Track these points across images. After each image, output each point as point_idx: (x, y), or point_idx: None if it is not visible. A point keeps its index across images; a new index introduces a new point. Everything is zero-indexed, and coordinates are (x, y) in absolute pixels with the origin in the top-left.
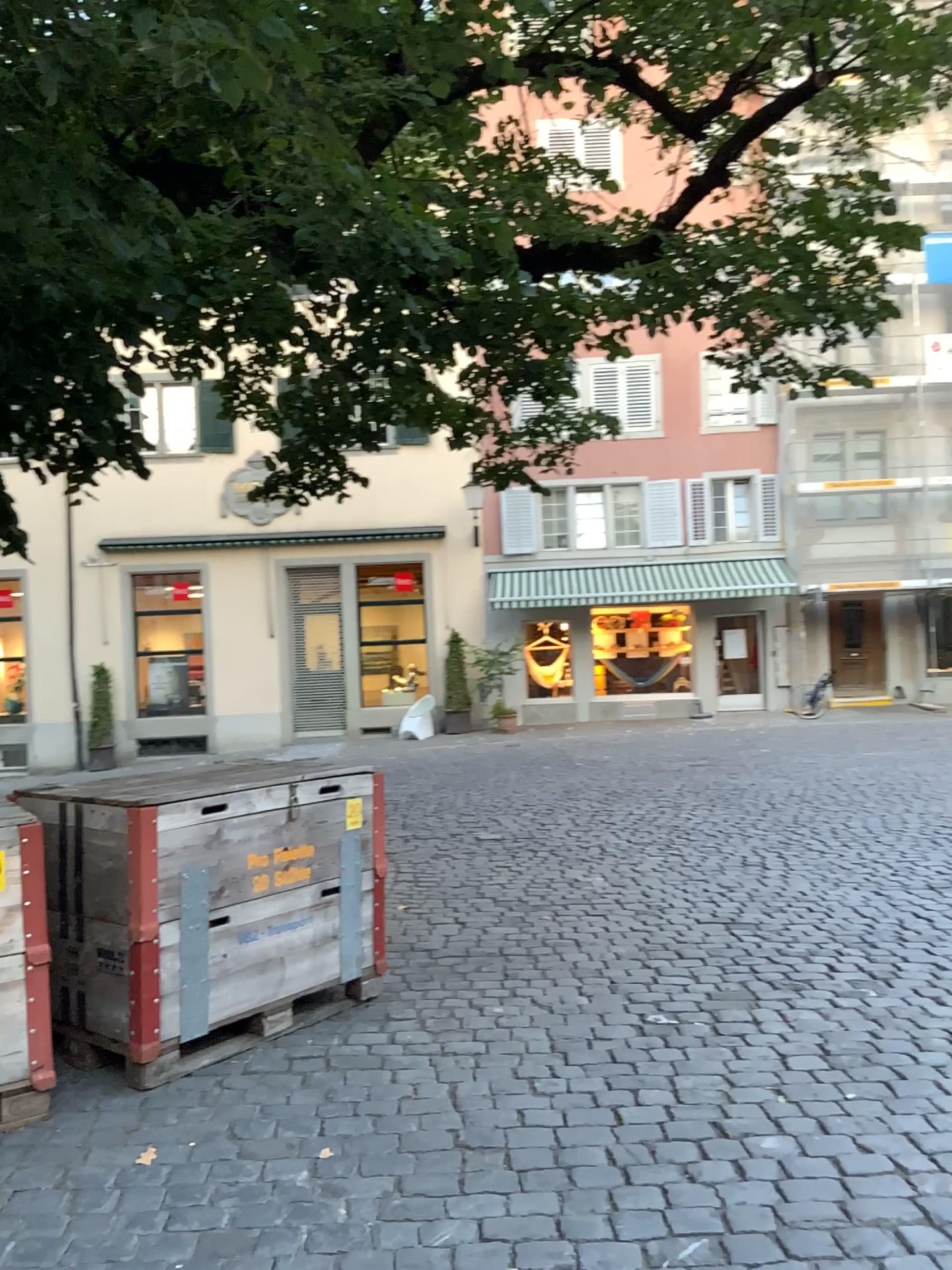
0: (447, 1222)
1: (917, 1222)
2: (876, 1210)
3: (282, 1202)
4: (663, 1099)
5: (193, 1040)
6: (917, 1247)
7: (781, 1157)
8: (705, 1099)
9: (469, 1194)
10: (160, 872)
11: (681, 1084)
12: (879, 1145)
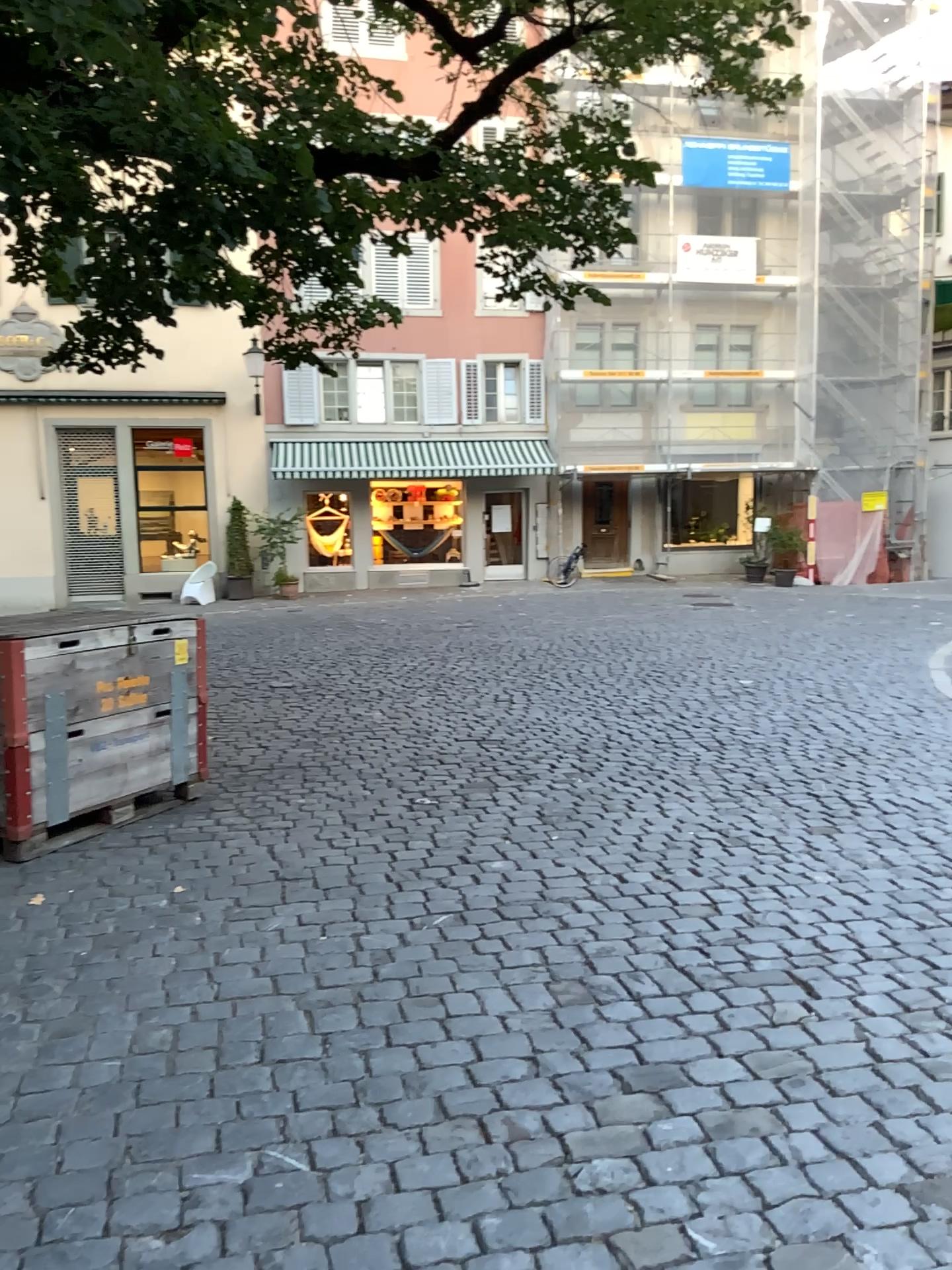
0: (275, 918)
1: (586, 898)
2: (562, 894)
3: (152, 915)
4: (425, 845)
5: (58, 824)
6: (584, 908)
7: (504, 871)
8: (455, 844)
9: (289, 903)
10: (27, 693)
11: (438, 837)
12: (570, 862)
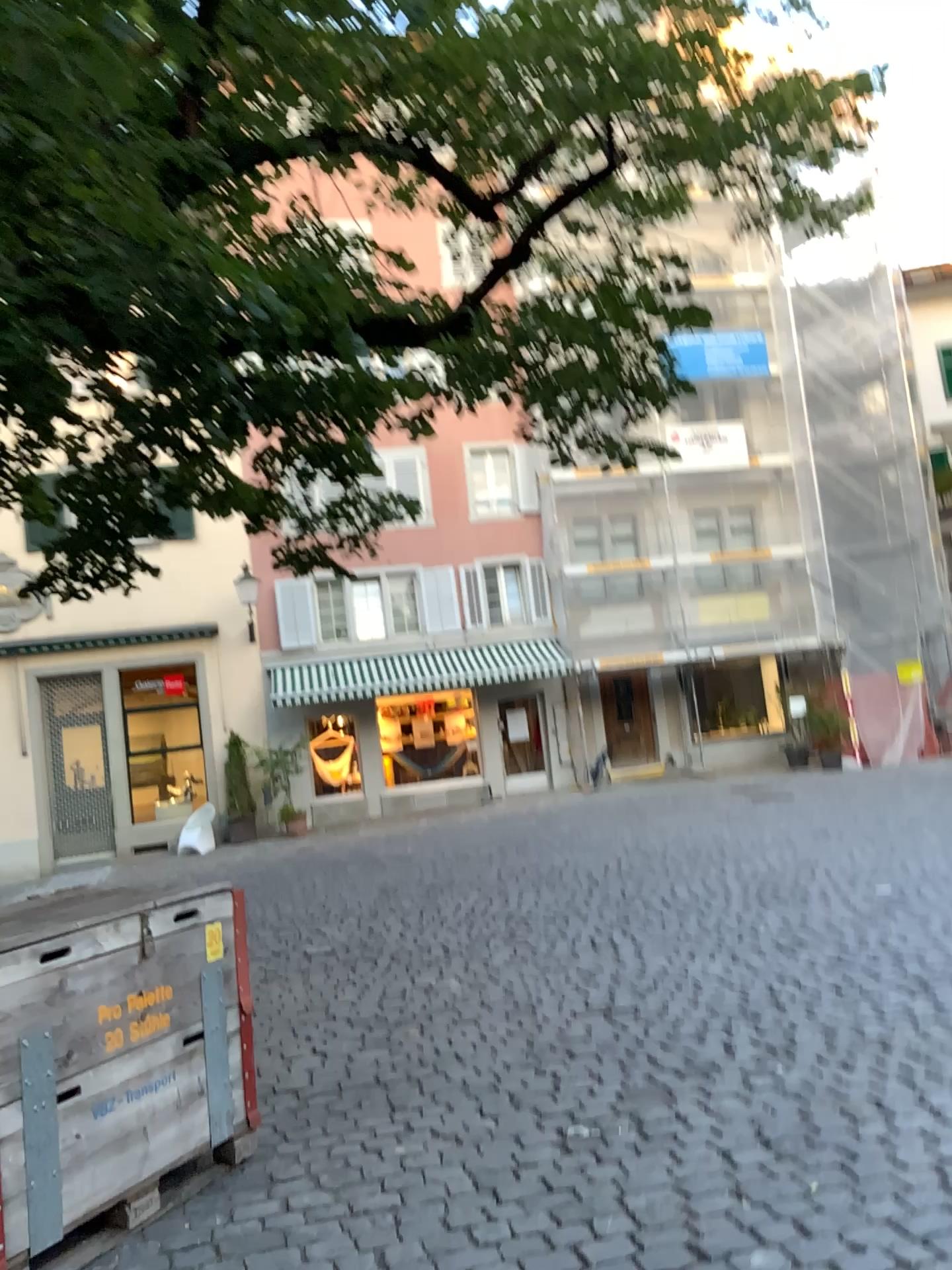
0: None
1: None
2: None
3: None
4: (627, 1227)
5: (43, 1255)
6: None
7: None
8: (672, 1218)
9: None
10: None
11: (638, 1205)
12: (872, 1239)
